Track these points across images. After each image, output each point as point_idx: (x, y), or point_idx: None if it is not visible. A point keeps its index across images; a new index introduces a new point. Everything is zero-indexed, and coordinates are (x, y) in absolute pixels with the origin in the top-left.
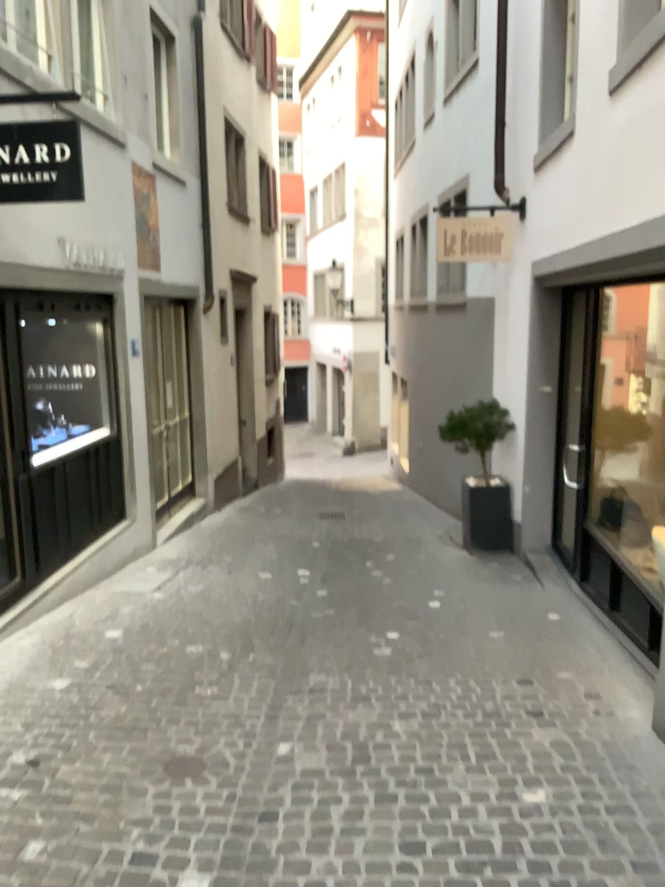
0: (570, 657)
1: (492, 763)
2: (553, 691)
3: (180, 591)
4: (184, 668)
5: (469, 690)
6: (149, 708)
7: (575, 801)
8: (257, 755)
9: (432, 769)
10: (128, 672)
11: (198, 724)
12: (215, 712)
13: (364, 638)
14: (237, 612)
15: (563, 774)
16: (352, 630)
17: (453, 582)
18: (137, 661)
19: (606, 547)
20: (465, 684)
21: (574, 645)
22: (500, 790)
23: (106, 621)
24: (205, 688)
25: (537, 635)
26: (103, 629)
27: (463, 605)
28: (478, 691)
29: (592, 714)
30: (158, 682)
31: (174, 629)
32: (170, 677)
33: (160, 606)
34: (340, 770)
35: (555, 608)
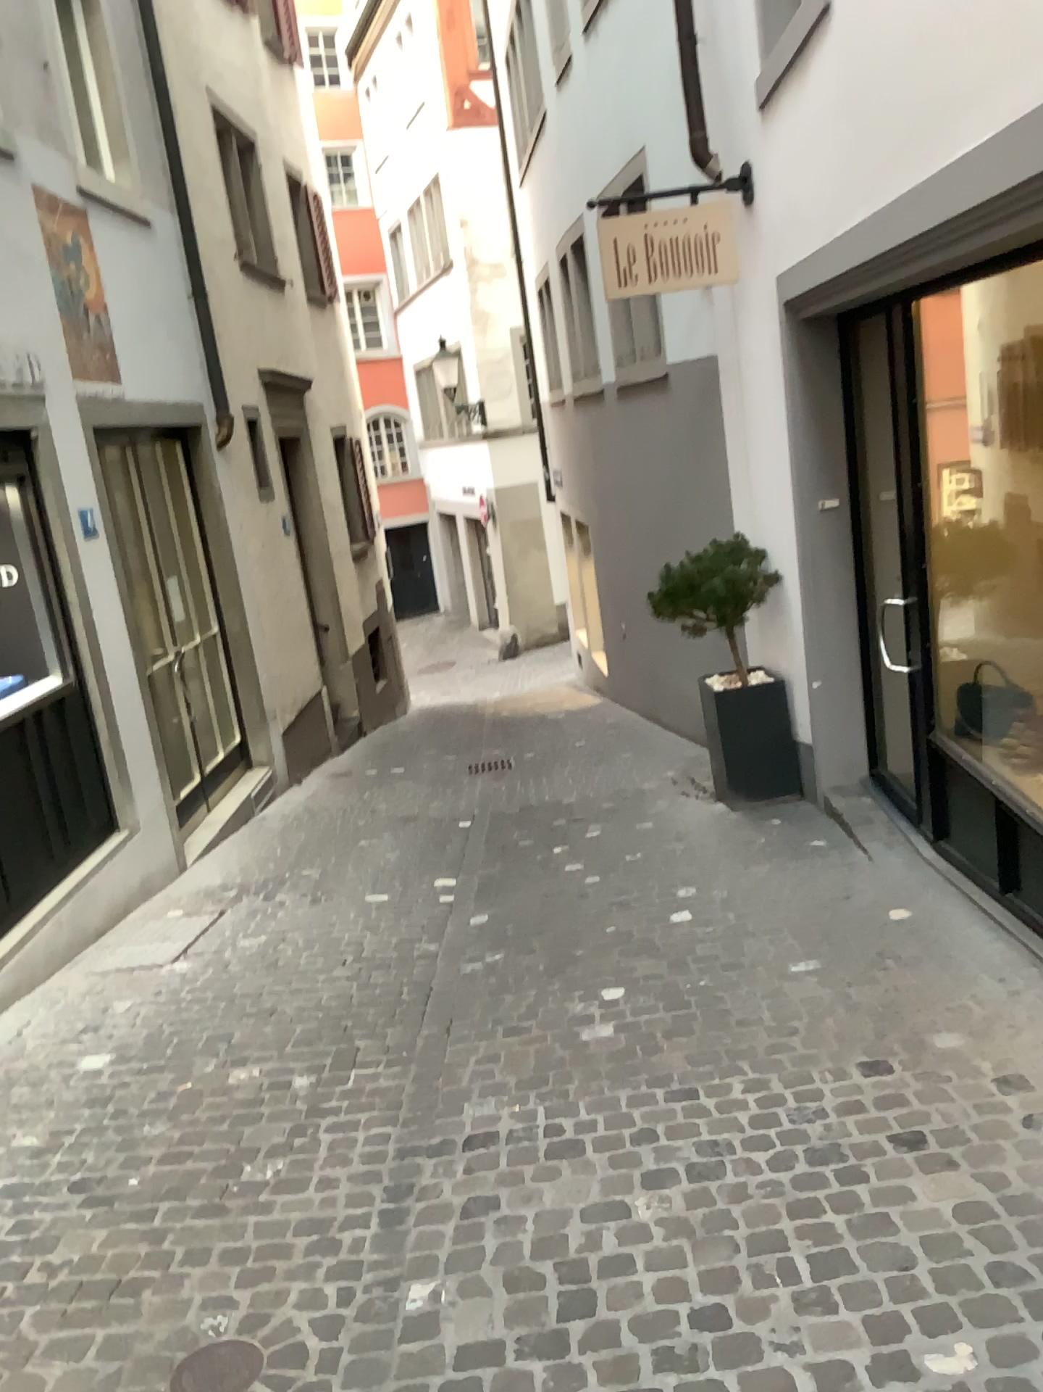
0: (948, 998)
1: (845, 1282)
2: (933, 1081)
3: (220, 953)
4: (221, 1123)
5: (771, 1101)
6: (145, 1235)
7: (1040, 1365)
8: (362, 1324)
9: (725, 1316)
10: (110, 1153)
11: (241, 1262)
12: (278, 1224)
13: (560, 1007)
14: (326, 983)
15: (997, 1293)
16: (536, 992)
17: (709, 869)
18: (130, 1121)
19: (983, 777)
20: (761, 1086)
21: (950, 971)
22: (875, 1355)
23: (79, 1039)
24: (261, 1166)
25: (879, 958)
26: (72, 1058)
27: (733, 913)
28: (789, 1100)
29: (1020, 1129)
30: (169, 1165)
31: (207, 1037)
32: (194, 1149)
33: (181, 993)
34: (534, 1344)
35: (900, 897)
